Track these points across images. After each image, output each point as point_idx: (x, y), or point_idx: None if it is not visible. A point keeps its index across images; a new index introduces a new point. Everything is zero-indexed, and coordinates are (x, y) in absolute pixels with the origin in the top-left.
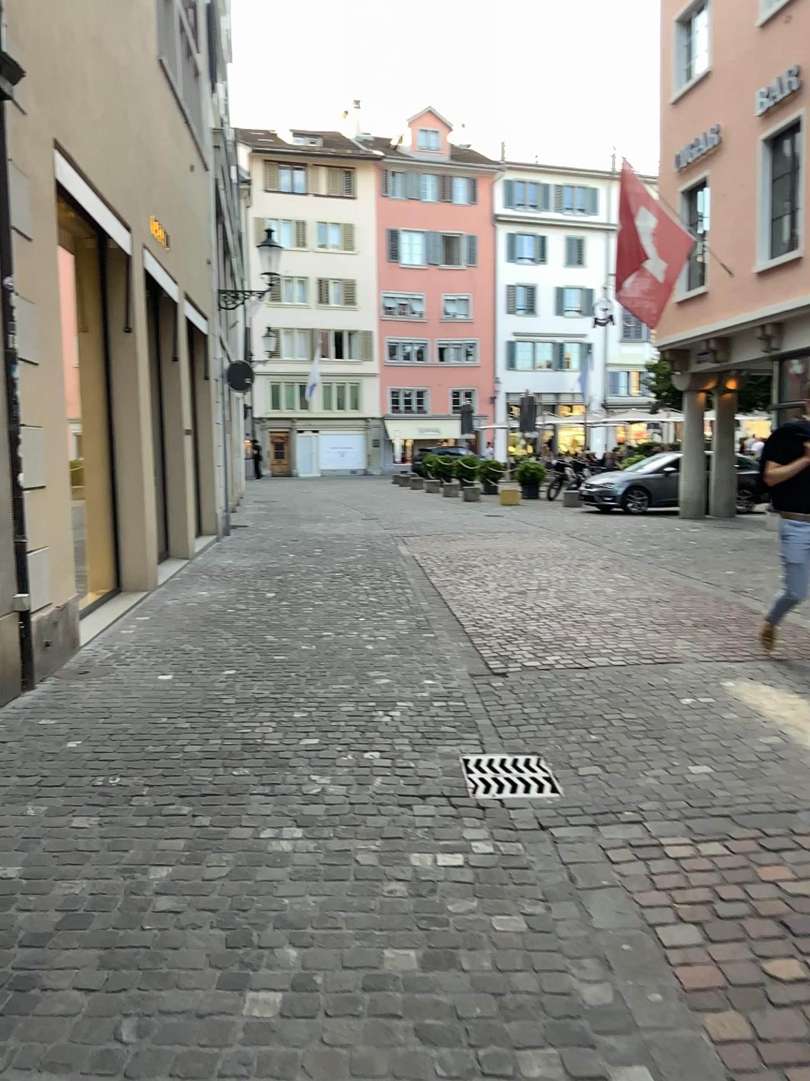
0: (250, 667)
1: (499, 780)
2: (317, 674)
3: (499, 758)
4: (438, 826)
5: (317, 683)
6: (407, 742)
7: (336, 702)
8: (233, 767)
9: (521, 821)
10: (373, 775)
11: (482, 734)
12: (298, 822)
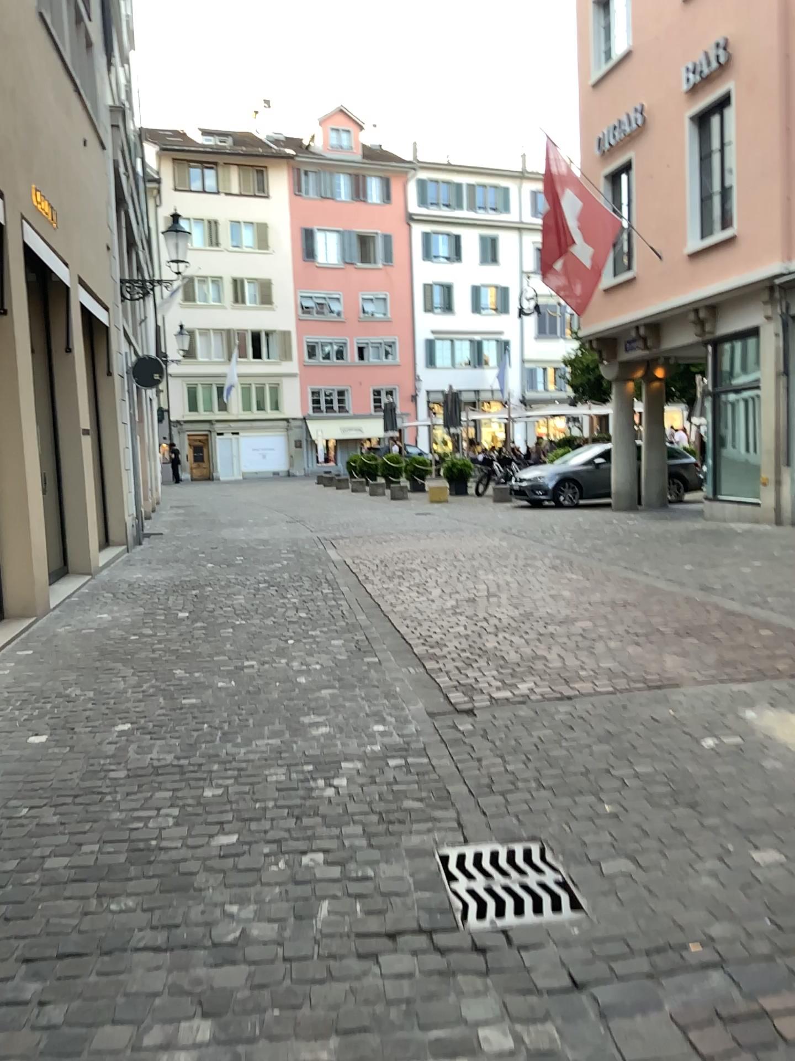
0: (149, 722)
1: (497, 895)
2: (237, 727)
3: (489, 854)
4: (421, 1000)
5: (236, 740)
6: (360, 832)
7: (260, 770)
8: (110, 899)
9: (545, 978)
10: (317, 898)
11: (458, 810)
12: (203, 1012)
